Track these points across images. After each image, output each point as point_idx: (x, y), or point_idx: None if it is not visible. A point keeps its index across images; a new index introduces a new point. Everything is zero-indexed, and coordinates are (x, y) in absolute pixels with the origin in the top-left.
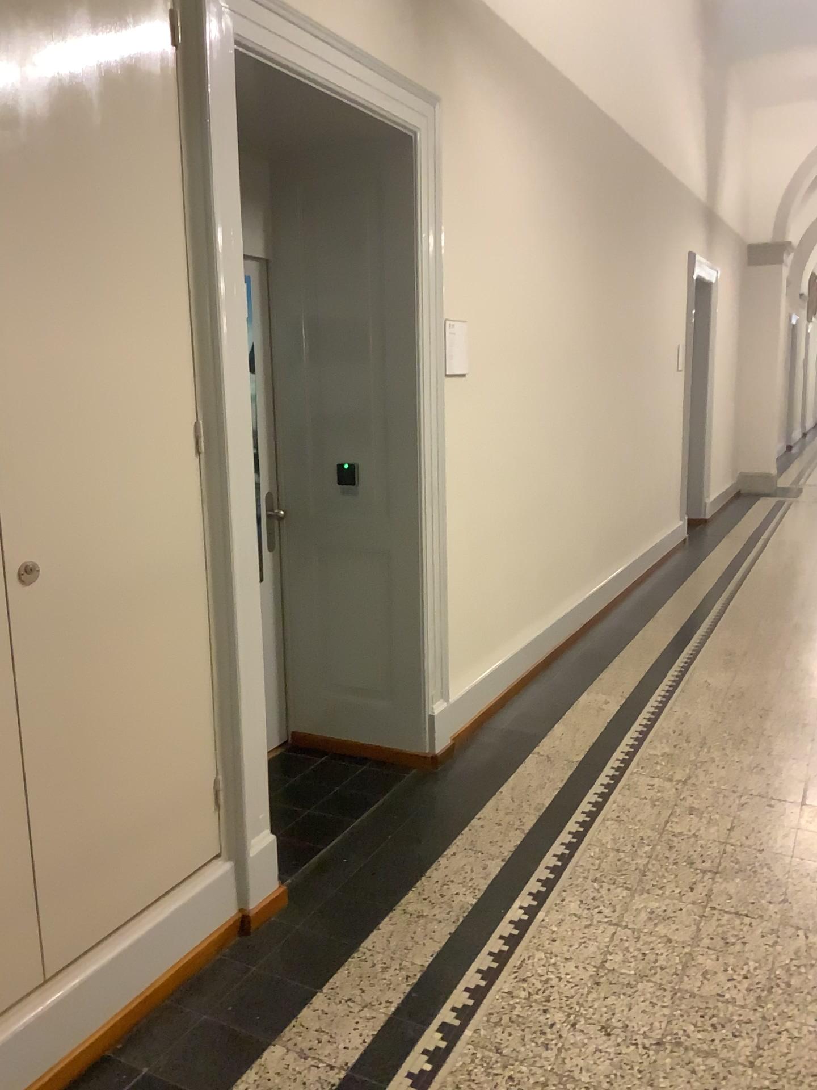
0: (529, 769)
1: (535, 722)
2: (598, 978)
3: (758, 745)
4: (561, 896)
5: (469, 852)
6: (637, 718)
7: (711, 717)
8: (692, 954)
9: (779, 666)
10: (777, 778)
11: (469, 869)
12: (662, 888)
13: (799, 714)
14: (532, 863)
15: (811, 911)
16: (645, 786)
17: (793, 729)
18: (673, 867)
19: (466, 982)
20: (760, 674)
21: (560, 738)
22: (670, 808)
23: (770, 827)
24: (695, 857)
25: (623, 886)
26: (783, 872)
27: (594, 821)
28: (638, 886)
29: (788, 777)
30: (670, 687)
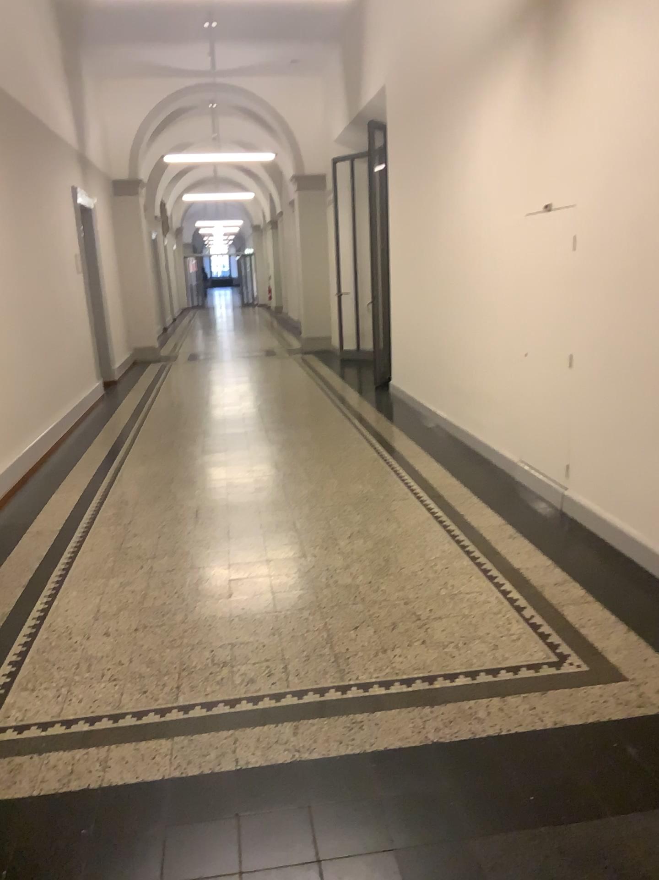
0: (27, 540)
1: (22, 516)
2: (98, 616)
3: (168, 496)
4: (67, 590)
5: (0, 588)
6: (92, 500)
7: (138, 489)
8: (147, 591)
9: (174, 456)
10: (180, 509)
11: (3, 595)
12: (125, 571)
13: (189, 477)
14: (44, 582)
15: (204, 558)
16: (105, 531)
17: (186, 484)
18: (129, 561)
19: (20, 640)
20: (164, 462)
21: (43, 521)
22: (123, 536)
23: (179, 531)
24: (141, 554)
25: (102, 576)
26: (189, 548)
27: (77, 554)
28: (111, 573)
29: (186, 507)
30: (110, 479)
